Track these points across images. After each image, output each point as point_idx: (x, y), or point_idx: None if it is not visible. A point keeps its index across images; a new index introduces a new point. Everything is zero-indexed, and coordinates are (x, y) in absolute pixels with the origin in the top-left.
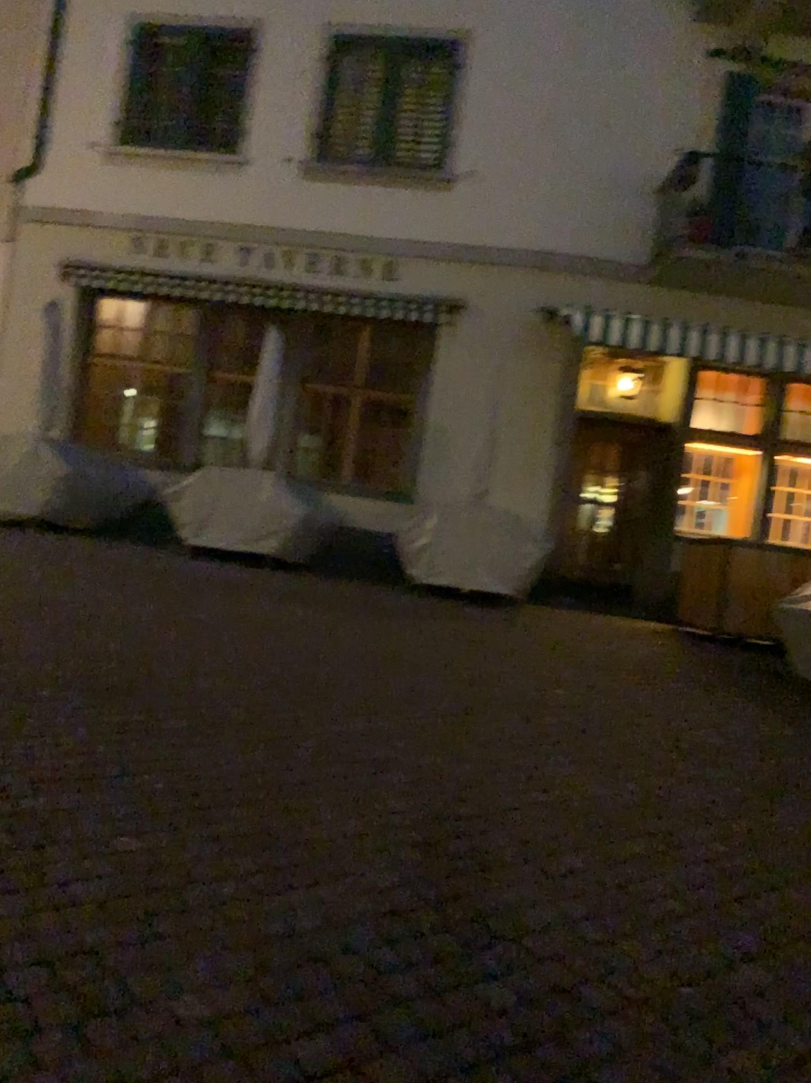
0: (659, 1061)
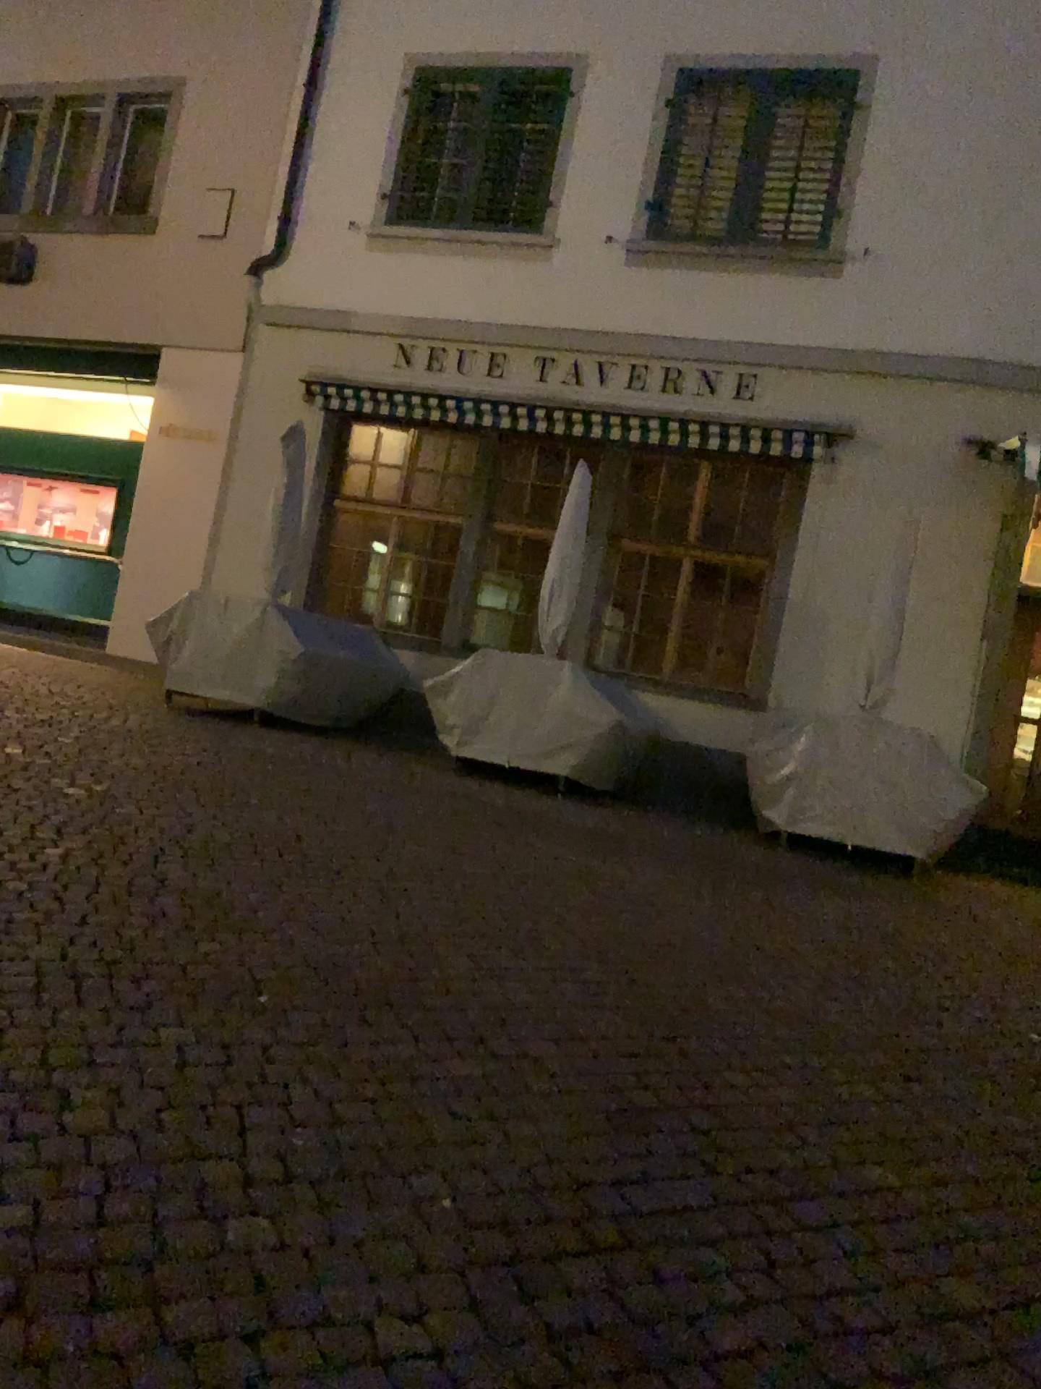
0: None
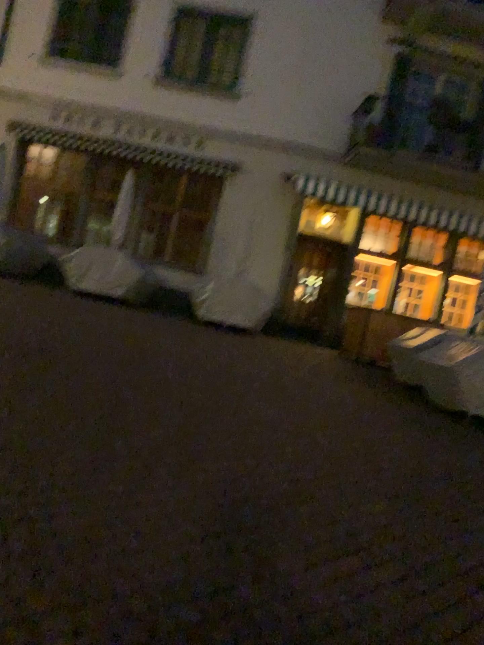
0: (259, 504)
